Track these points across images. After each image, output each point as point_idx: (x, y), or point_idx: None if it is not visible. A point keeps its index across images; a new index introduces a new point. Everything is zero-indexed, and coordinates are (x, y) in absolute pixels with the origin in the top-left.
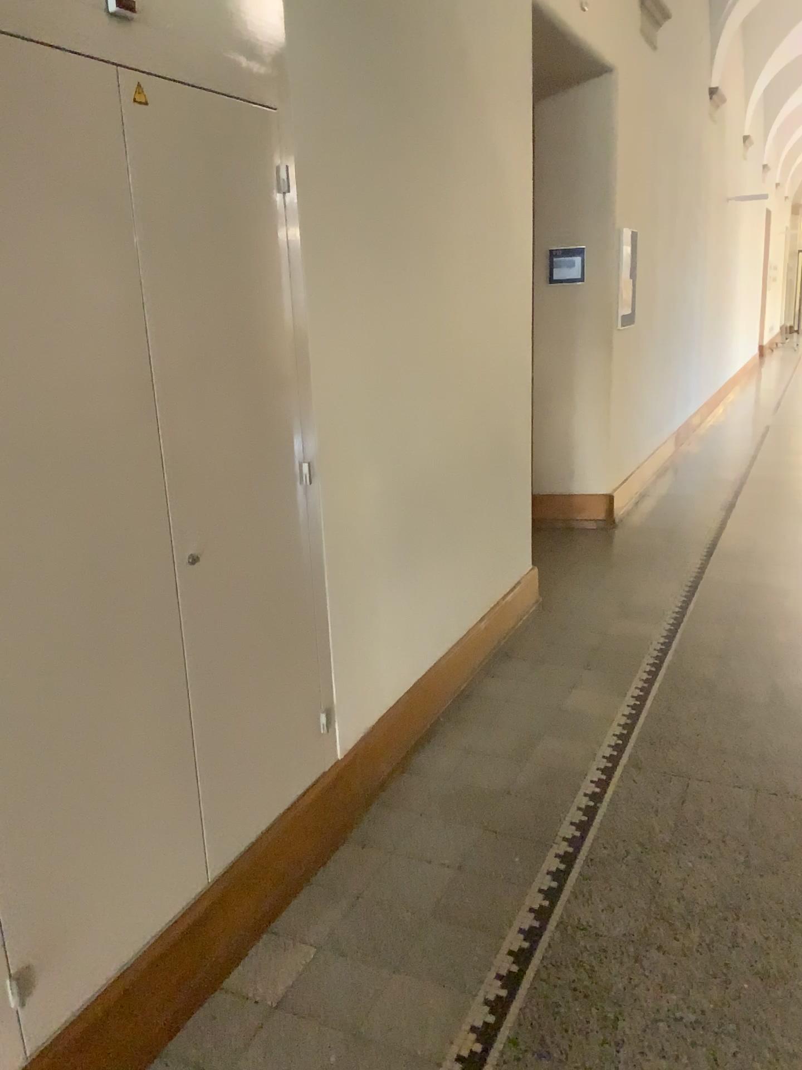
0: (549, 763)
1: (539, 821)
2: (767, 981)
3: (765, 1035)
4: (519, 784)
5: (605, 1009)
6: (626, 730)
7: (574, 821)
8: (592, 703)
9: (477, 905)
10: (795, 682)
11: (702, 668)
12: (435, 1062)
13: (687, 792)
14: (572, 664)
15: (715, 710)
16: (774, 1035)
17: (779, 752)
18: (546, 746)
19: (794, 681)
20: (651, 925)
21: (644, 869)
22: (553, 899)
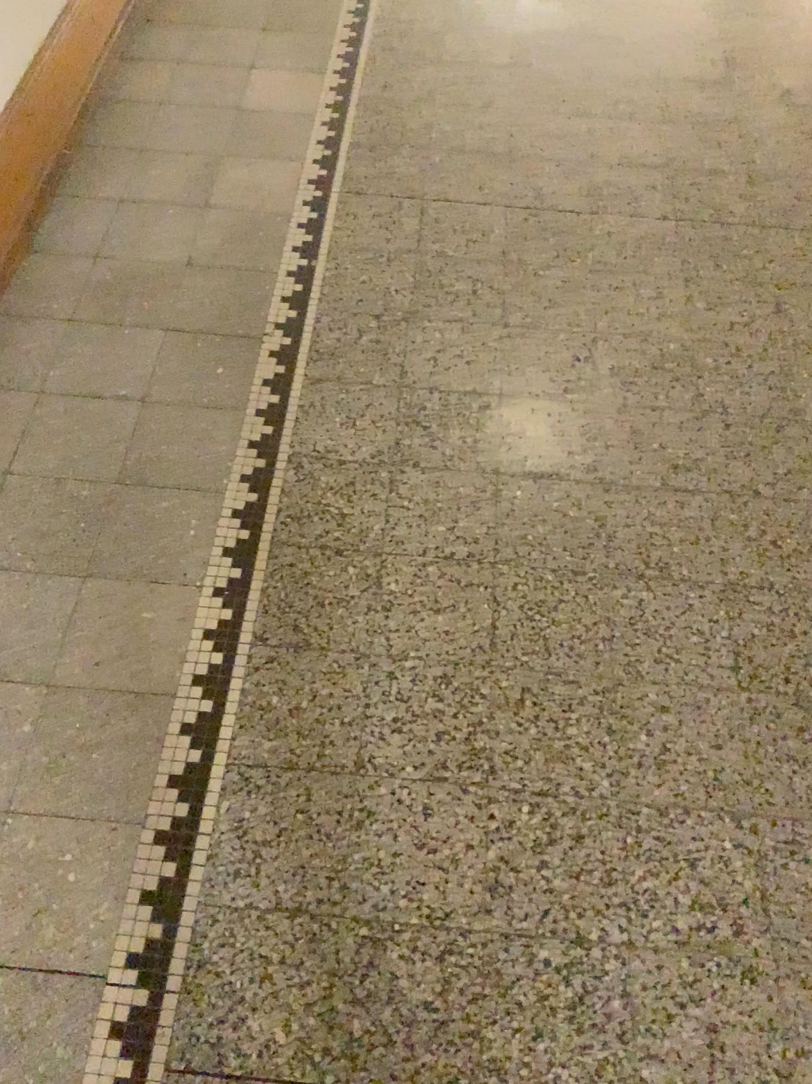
0: (238, 209)
1: (240, 309)
2: (544, 484)
3: (548, 555)
4: (202, 251)
5: (367, 570)
6: (334, 137)
7: (287, 299)
8: (281, 97)
9: (179, 458)
10: (539, 30)
11: (419, 18)
12: (170, 700)
13: (425, 228)
14: (243, 29)
15: (445, 90)
16: (557, 551)
17: (530, 149)
18: (229, 180)
19: (538, 29)
20: (405, 439)
21: (386, 358)
22: (278, 427)
